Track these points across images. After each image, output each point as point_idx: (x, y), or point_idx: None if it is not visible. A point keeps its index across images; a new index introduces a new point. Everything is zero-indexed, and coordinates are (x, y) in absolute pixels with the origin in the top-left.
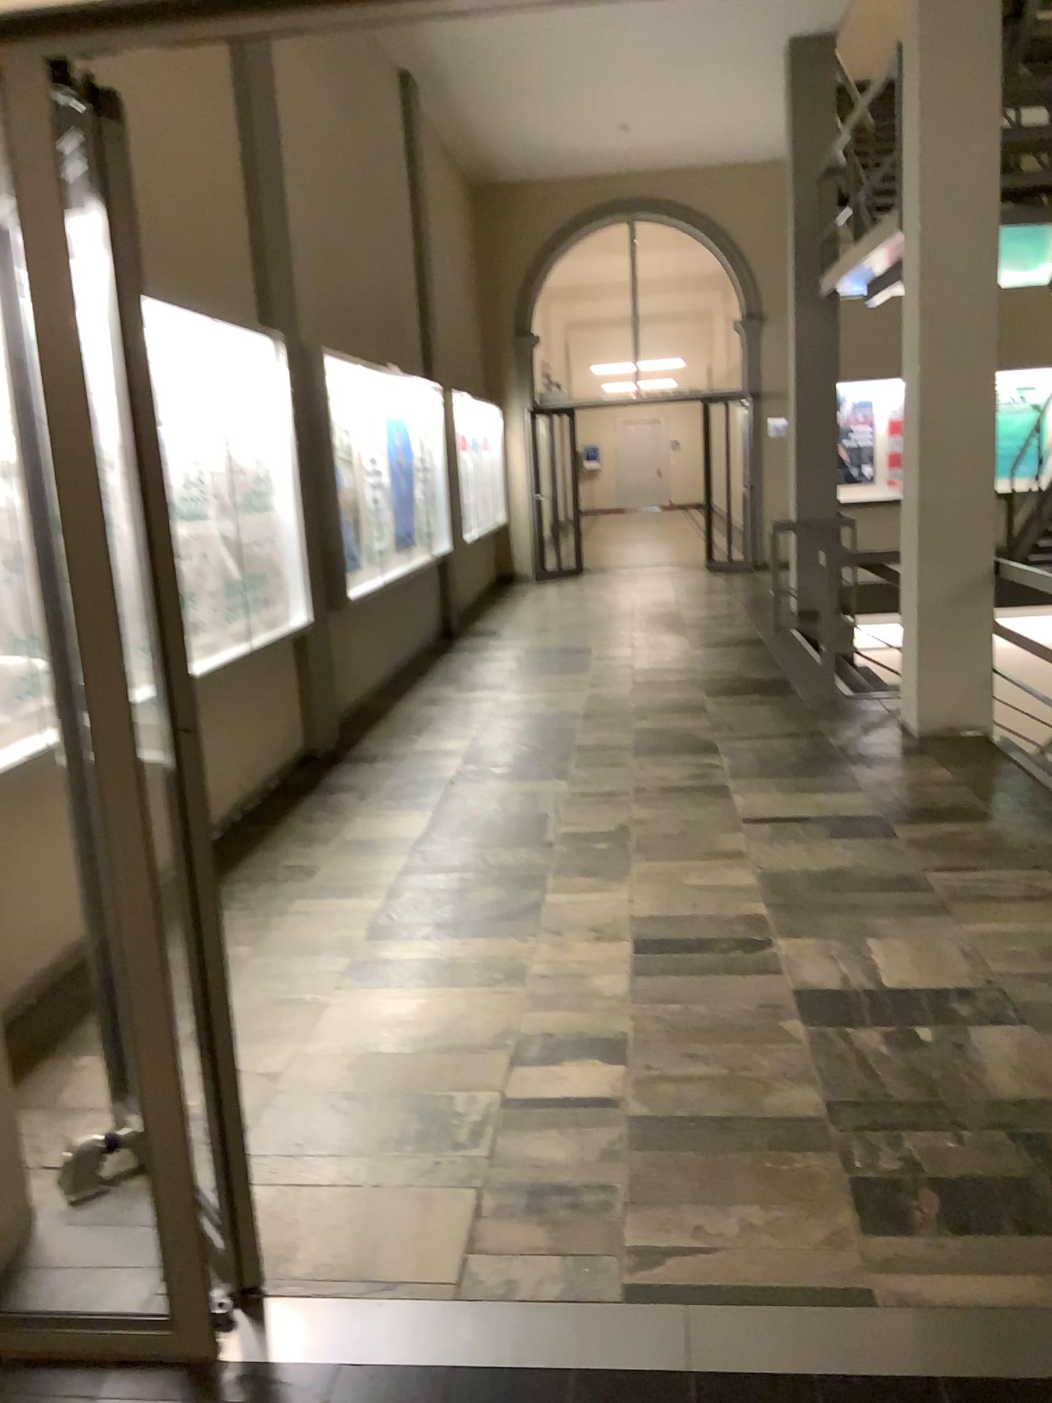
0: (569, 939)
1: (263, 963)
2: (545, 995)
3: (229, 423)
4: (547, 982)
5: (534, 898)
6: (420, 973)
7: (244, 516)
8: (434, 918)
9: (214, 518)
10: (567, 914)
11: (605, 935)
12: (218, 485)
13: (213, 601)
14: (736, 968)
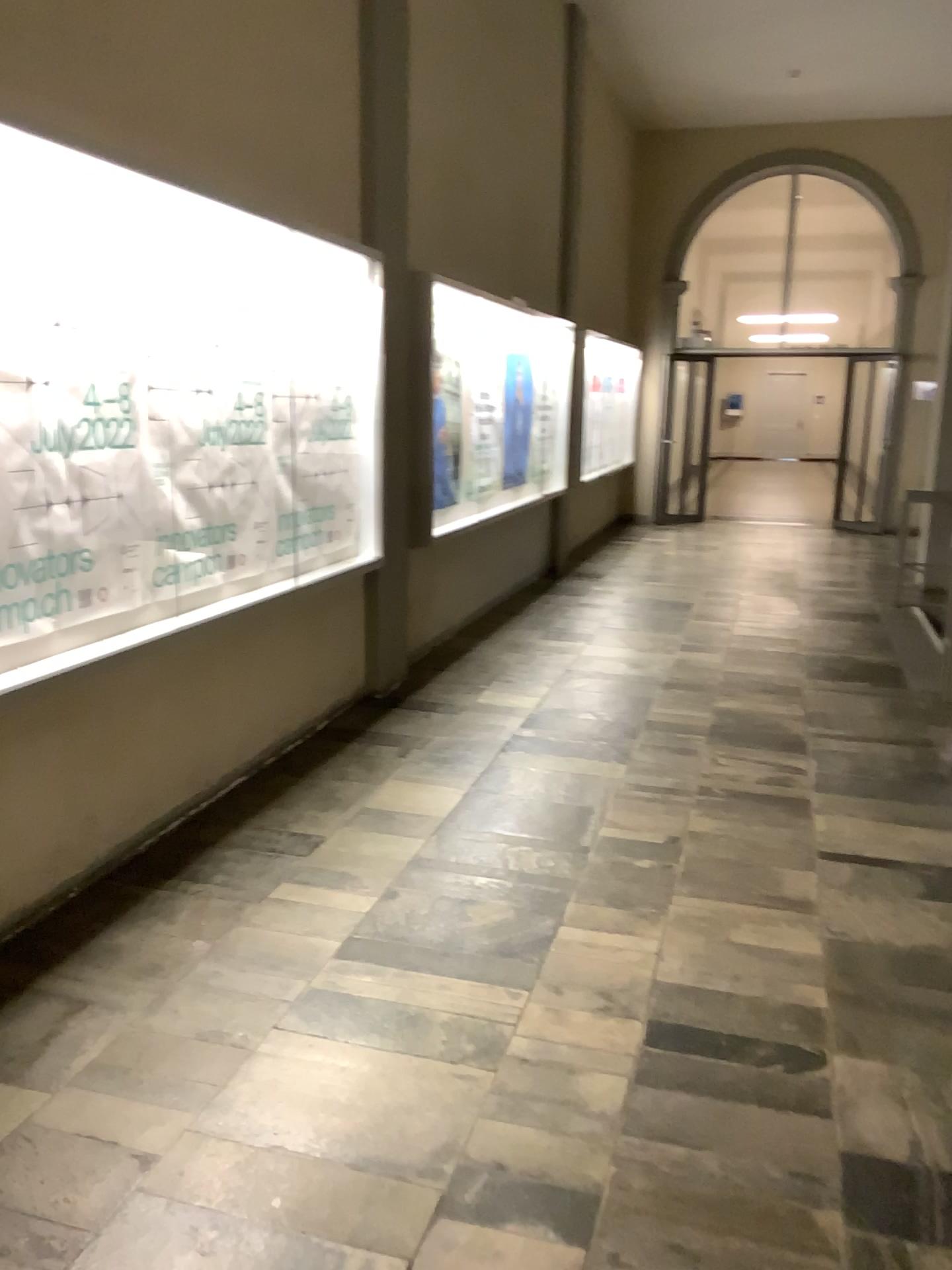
0: (565, 1007)
1: (205, 975)
2: (510, 1099)
3: (299, 344)
4: (519, 1076)
5: (541, 932)
6: (372, 1029)
7: (307, 444)
8: (416, 944)
9: (271, 445)
10: (573, 964)
11: (610, 1008)
12: (278, 409)
13: (259, 532)
14: (767, 1102)
